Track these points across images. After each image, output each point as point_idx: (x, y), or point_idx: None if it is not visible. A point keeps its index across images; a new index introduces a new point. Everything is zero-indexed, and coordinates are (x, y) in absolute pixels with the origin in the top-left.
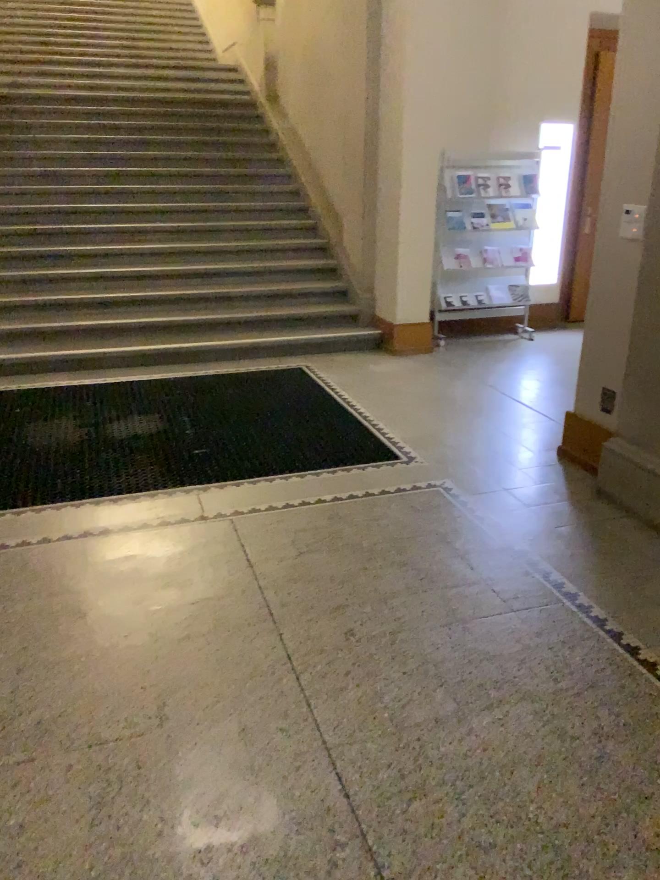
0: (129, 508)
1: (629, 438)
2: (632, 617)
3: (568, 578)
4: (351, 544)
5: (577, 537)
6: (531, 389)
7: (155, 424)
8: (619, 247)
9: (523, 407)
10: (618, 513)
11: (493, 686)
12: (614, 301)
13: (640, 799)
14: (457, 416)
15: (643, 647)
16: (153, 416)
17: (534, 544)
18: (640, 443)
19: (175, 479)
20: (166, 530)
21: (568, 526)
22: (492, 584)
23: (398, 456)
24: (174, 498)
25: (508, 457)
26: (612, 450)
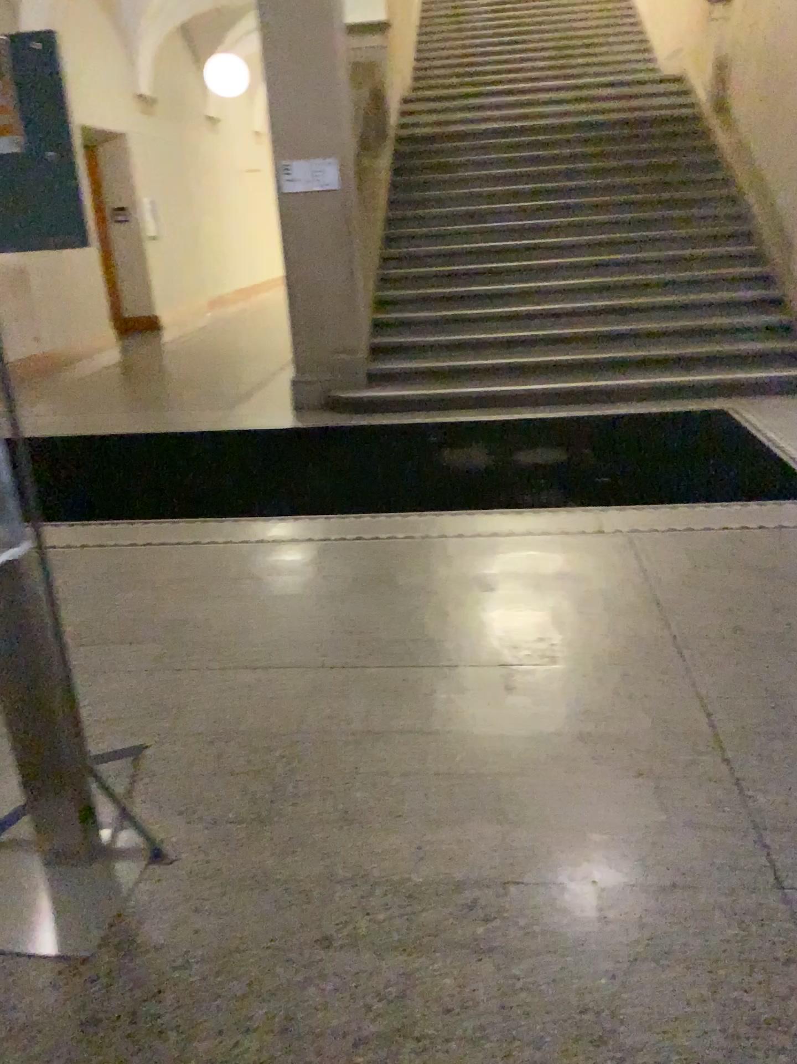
0: (532, 518)
1: None
2: None
3: None
4: (751, 564)
5: None
6: None
7: (559, 453)
8: None
9: None
10: None
11: None
12: None
13: None
14: None
15: None
16: (557, 446)
17: None
18: None
19: (577, 498)
20: (566, 536)
21: None
22: None
23: None
24: (574, 513)
25: None
26: None
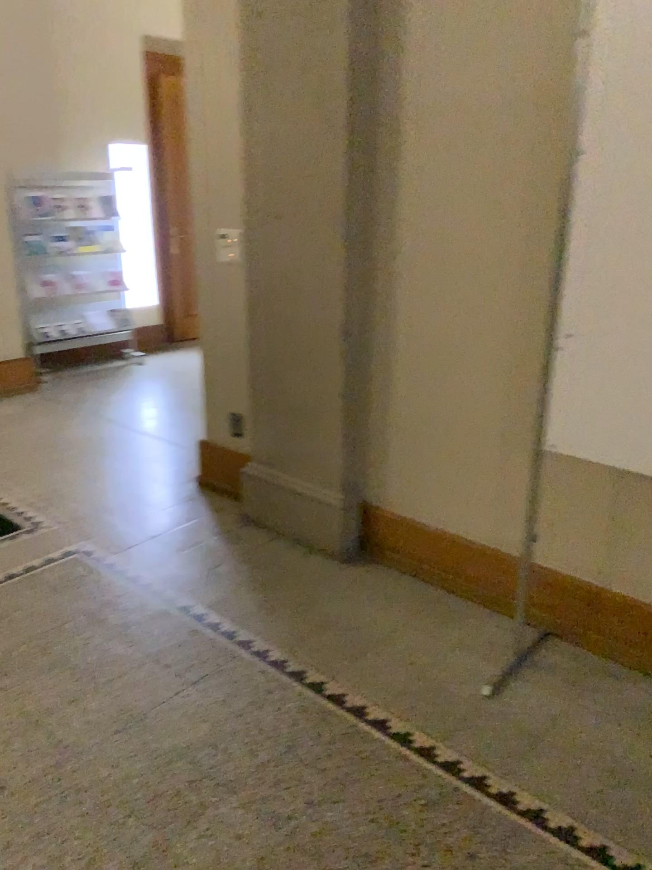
0: None
1: (266, 462)
2: (308, 648)
3: (239, 624)
4: None
5: (237, 574)
6: (155, 419)
7: None
8: (222, 274)
9: (151, 440)
10: (269, 538)
11: (191, 786)
12: (227, 327)
13: (367, 860)
14: (83, 464)
15: (326, 679)
16: None
17: (196, 595)
18: (278, 466)
19: None
20: None
21: (225, 564)
22: (163, 657)
23: (23, 526)
24: None
25: (148, 501)
26: (252, 476)
